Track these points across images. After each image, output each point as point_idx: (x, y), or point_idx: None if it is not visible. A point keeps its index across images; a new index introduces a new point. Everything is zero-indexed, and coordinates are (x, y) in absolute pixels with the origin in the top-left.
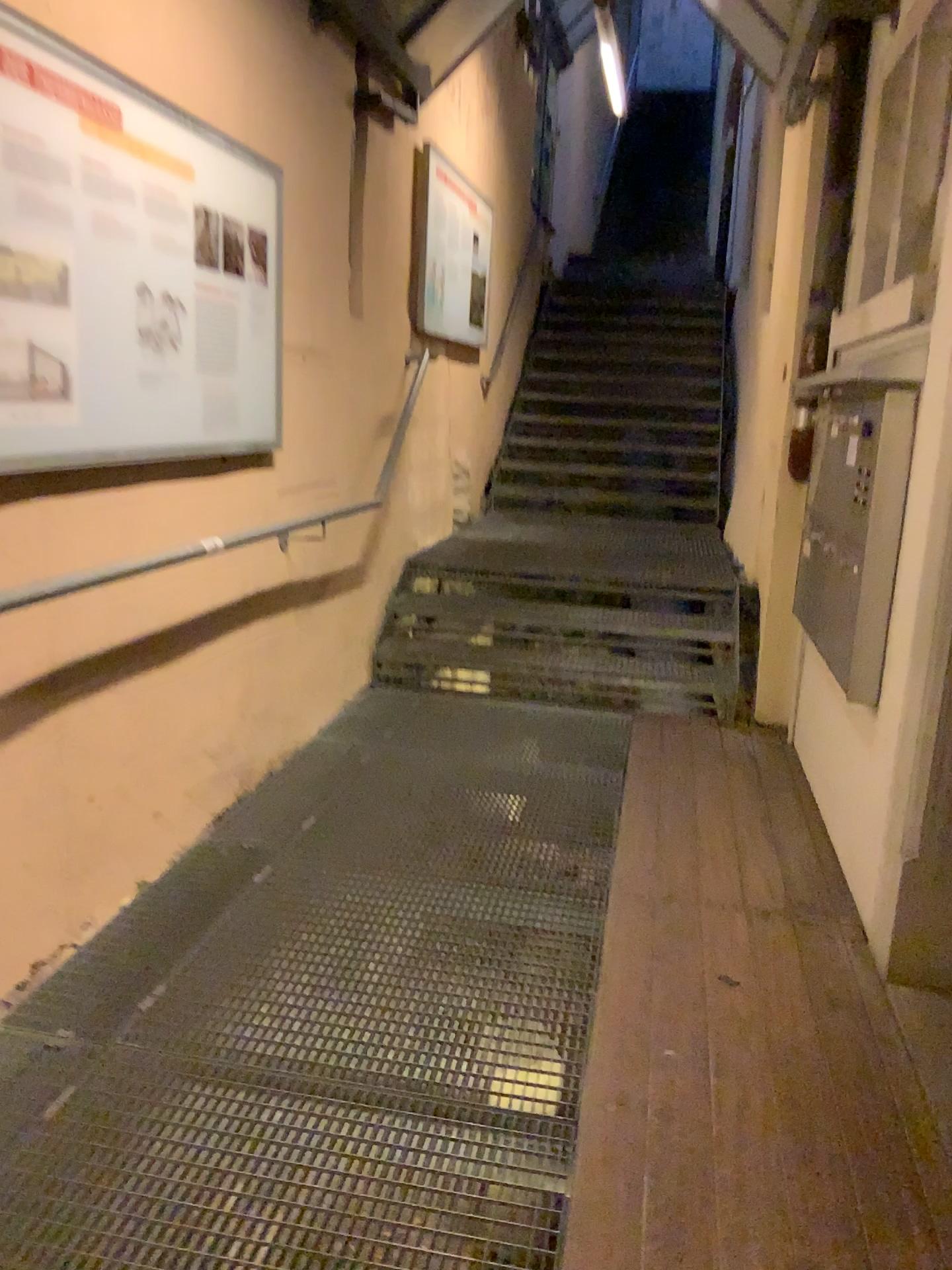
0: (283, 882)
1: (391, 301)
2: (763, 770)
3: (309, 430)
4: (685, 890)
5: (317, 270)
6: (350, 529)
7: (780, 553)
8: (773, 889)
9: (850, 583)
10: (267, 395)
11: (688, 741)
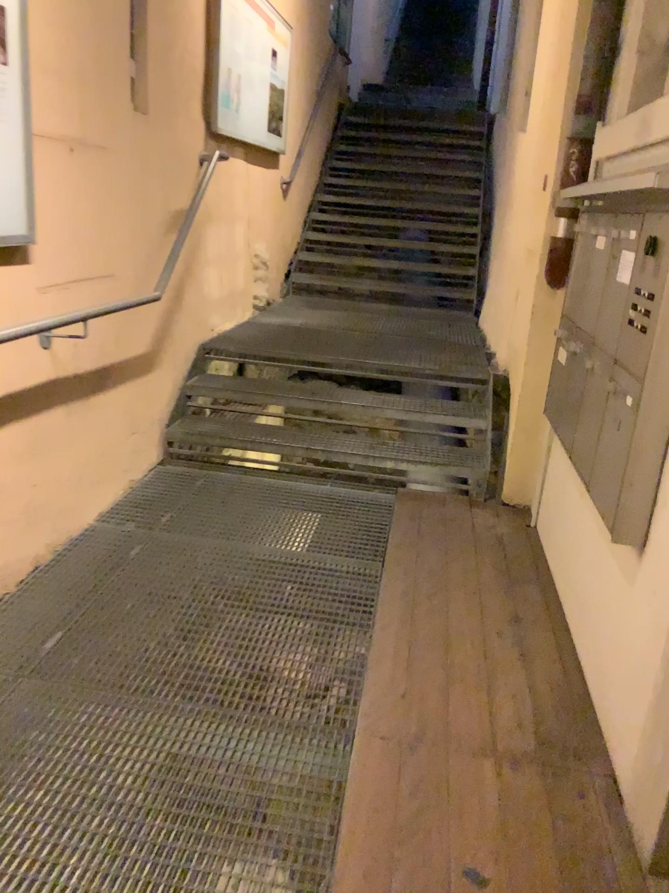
0: (2, 730)
1: (177, 102)
2: (511, 561)
3: (78, 227)
4: (433, 730)
5: (85, 61)
6: (133, 323)
7: (533, 354)
8: (524, 727)
9: (622, 416)
10: (13, 188)
11: (443, 527)
